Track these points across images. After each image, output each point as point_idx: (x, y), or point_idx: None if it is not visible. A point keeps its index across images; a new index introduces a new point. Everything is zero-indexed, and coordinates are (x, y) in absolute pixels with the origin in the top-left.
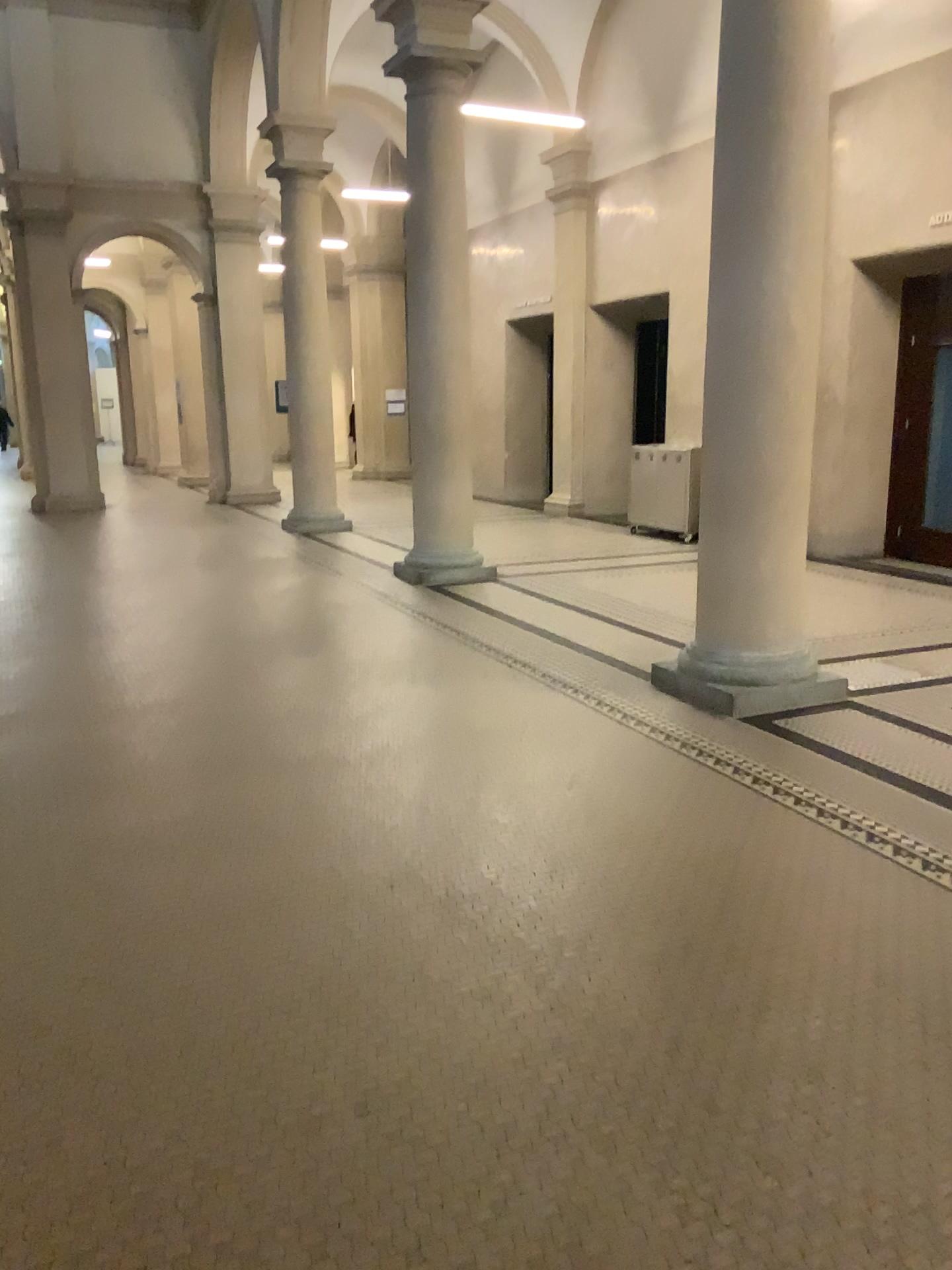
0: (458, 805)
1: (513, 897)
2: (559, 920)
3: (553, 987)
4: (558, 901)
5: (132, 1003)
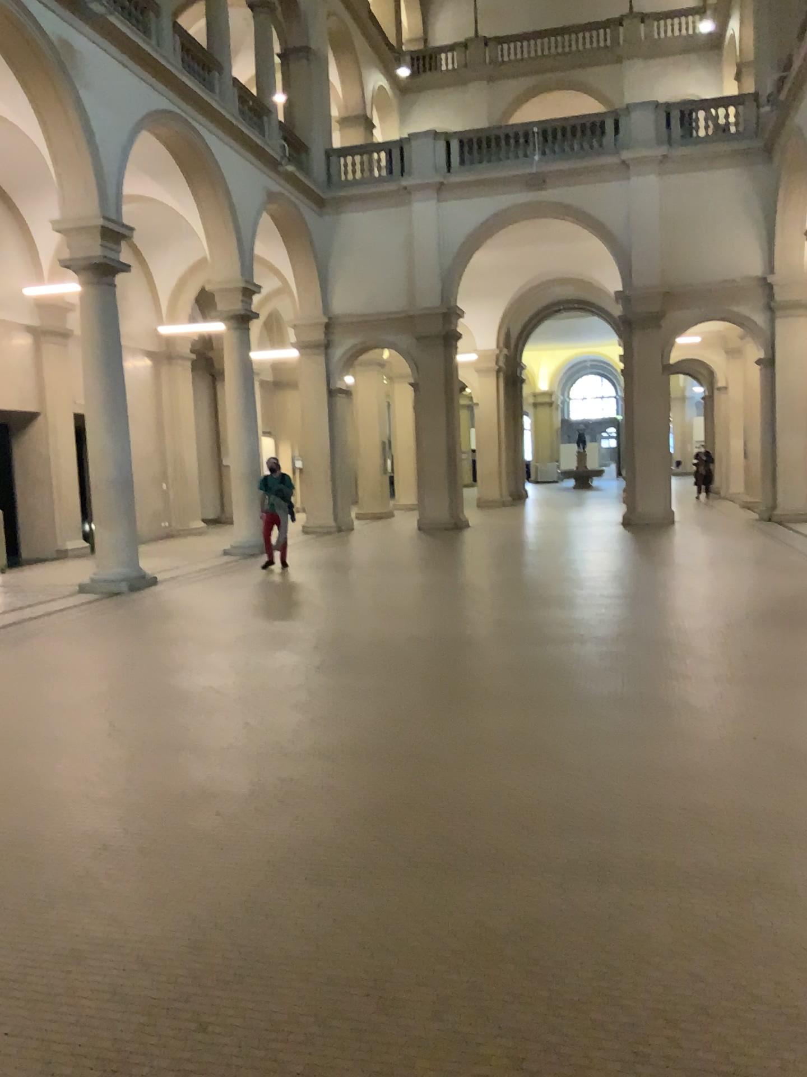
0: None
1: None
2: None
3: None
4: None
5: (596, 755)
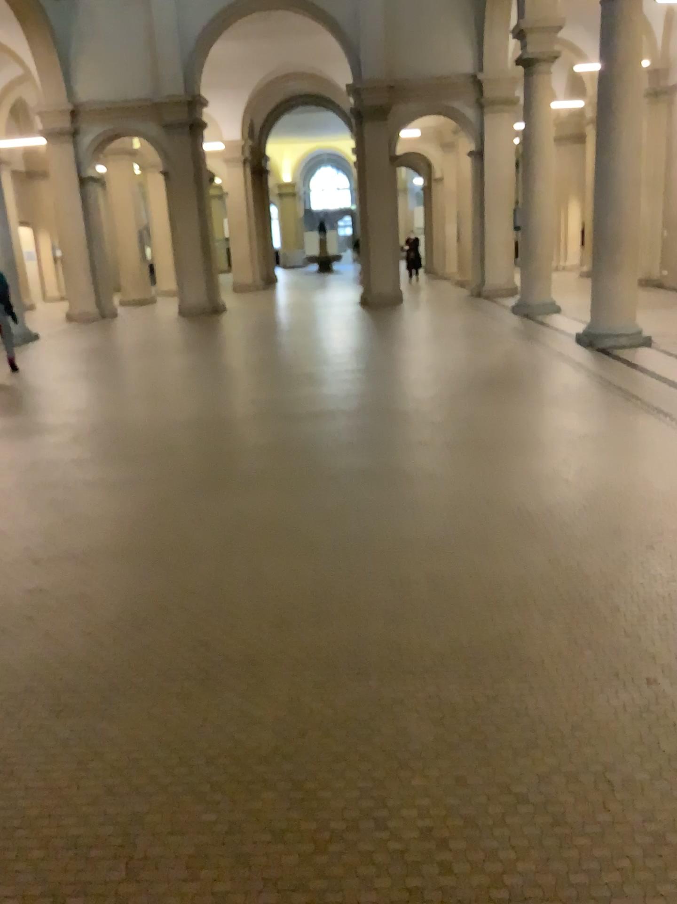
0: (552, 471)
1: (561, 516)
2: (582, 528)
3: (561, 555)
4: (587, 520)
5: (345, 533)
